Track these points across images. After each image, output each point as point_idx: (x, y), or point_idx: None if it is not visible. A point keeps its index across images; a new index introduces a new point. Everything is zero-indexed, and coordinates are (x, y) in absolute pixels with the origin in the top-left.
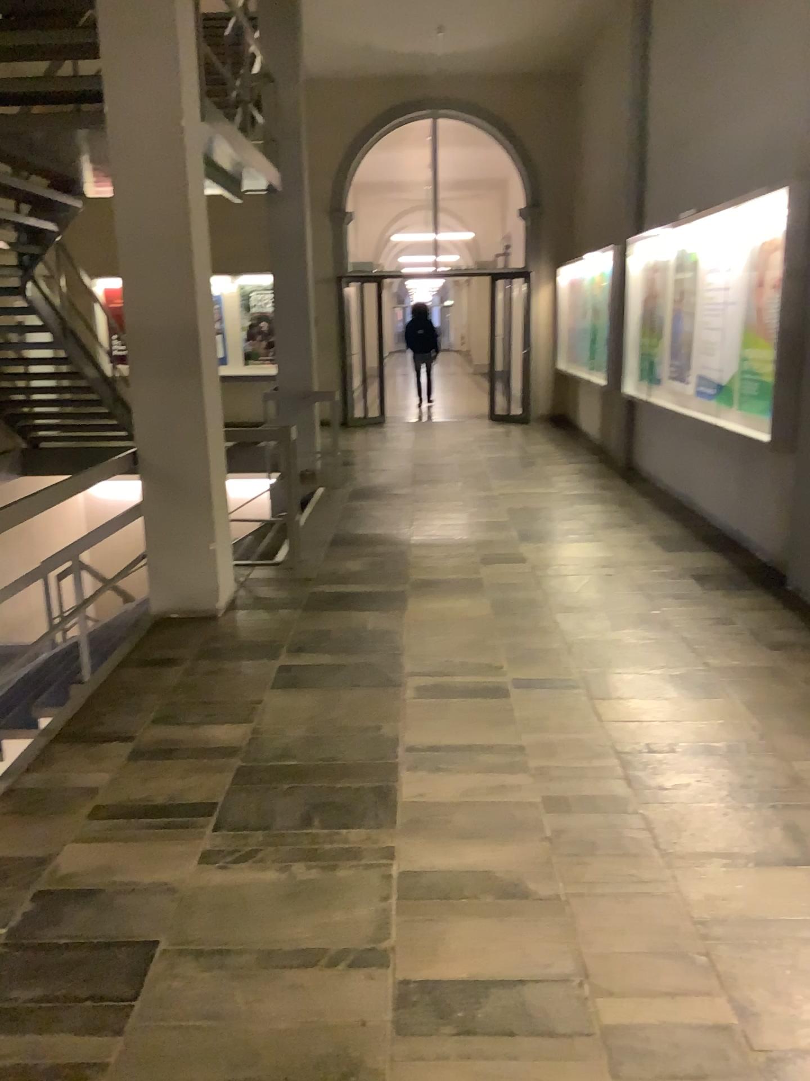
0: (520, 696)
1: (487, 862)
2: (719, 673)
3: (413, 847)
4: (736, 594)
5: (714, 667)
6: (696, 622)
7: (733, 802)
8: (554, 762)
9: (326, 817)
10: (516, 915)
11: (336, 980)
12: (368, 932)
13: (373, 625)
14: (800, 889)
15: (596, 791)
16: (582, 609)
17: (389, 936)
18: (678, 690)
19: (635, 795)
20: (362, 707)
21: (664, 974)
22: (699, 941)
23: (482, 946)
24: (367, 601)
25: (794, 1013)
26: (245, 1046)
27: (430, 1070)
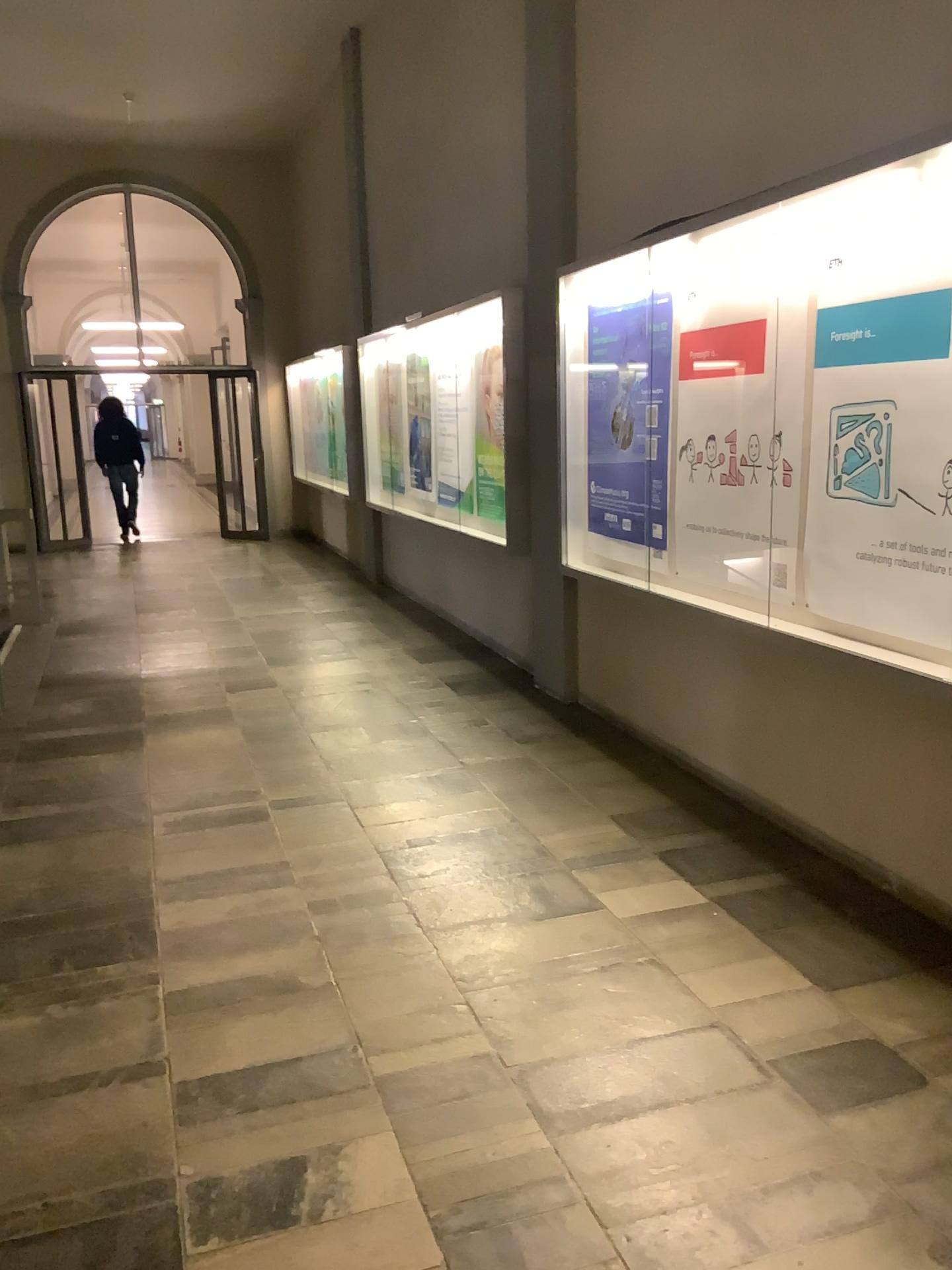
0: (277, 816)
1: (256, 967)
2: (473, 771)
3: (179, 968)
4: (488, 698)
5: (468, 766)
6: (450, 727)
7: (487, 878)
8: (317, 871)
9: (79, 958)
10: (289, 1006)
11: (112, 1095)
12: (140, 1049)
13: (106, 767)
14: (545, 938)
15: (359, 889)
16: (336, 726)
17: (162, 1048)
18: (435, 790)
19: (397, 887)
20: (106, 849)
21: (430, 1024)
22: (459, 994)
23: (259, 1037)
24: (97, 743)
25: (539, 1031)
26: (22, 1170)
27: (218, 1145)
